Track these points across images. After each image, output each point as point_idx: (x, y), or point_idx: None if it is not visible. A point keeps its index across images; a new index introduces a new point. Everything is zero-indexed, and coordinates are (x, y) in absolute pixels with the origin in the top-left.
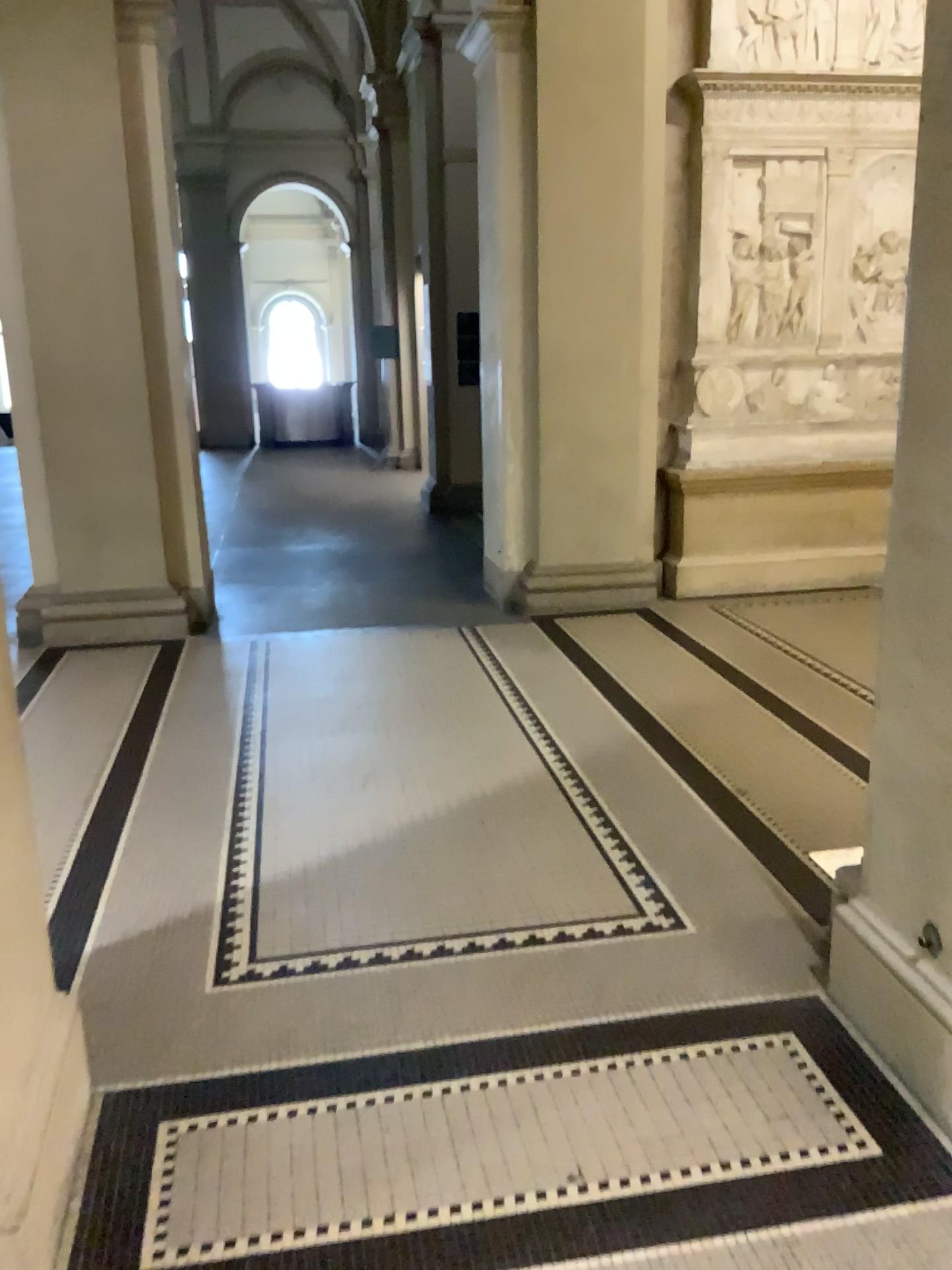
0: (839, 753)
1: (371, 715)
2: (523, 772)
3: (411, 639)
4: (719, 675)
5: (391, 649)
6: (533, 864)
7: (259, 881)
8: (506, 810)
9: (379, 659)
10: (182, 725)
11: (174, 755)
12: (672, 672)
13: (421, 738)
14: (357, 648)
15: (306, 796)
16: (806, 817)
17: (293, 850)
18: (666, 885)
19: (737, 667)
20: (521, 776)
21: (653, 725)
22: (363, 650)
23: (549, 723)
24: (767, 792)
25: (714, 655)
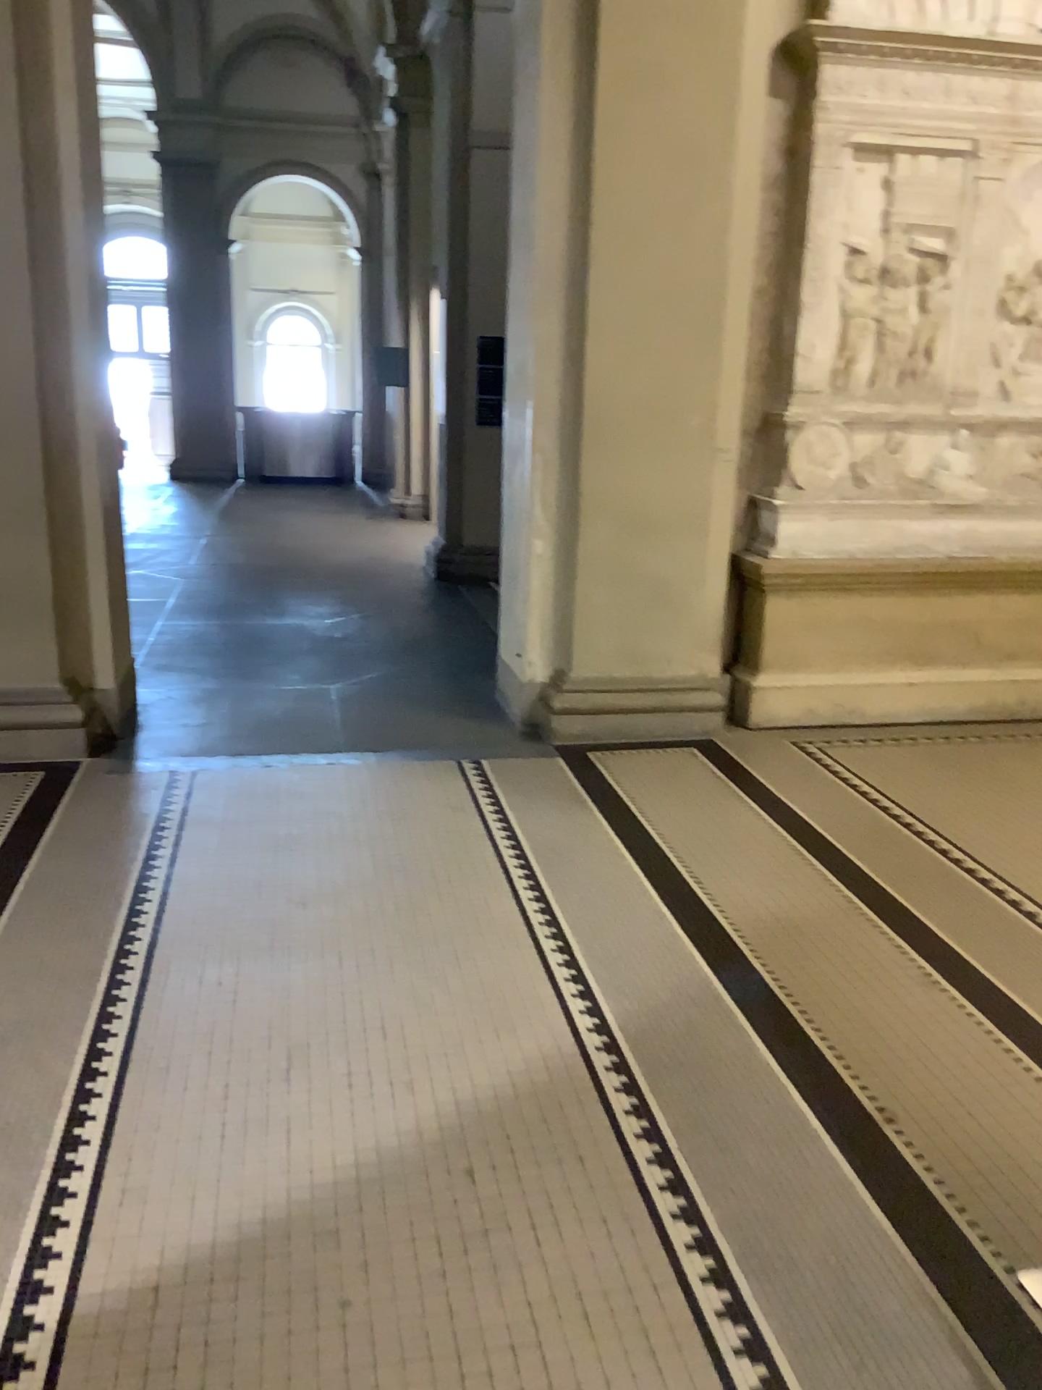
0: (1018, 1030)
1: (318, 922)
2: (539, 1052)
3: (390, 784)
4: (821, 867)
5: (361, 800)
6: (552, 1285)
7: (71, 1313)
8: (511, 1142)
9: (342, 814)
10: (33, 928)
11: (5, 990)
12: (753, 857)
13: (388, 971)
14: (315, 794)
15: (192, 1093)
16: (996, 1180)
17: (147, 1230)
18: (784, 1356)
19: (844, 851)
20: (537, 1062)
21: (734, 961)
22: (321, 799)
23: (580, 948)
24: (924, 1116)
25: (810, 830)
